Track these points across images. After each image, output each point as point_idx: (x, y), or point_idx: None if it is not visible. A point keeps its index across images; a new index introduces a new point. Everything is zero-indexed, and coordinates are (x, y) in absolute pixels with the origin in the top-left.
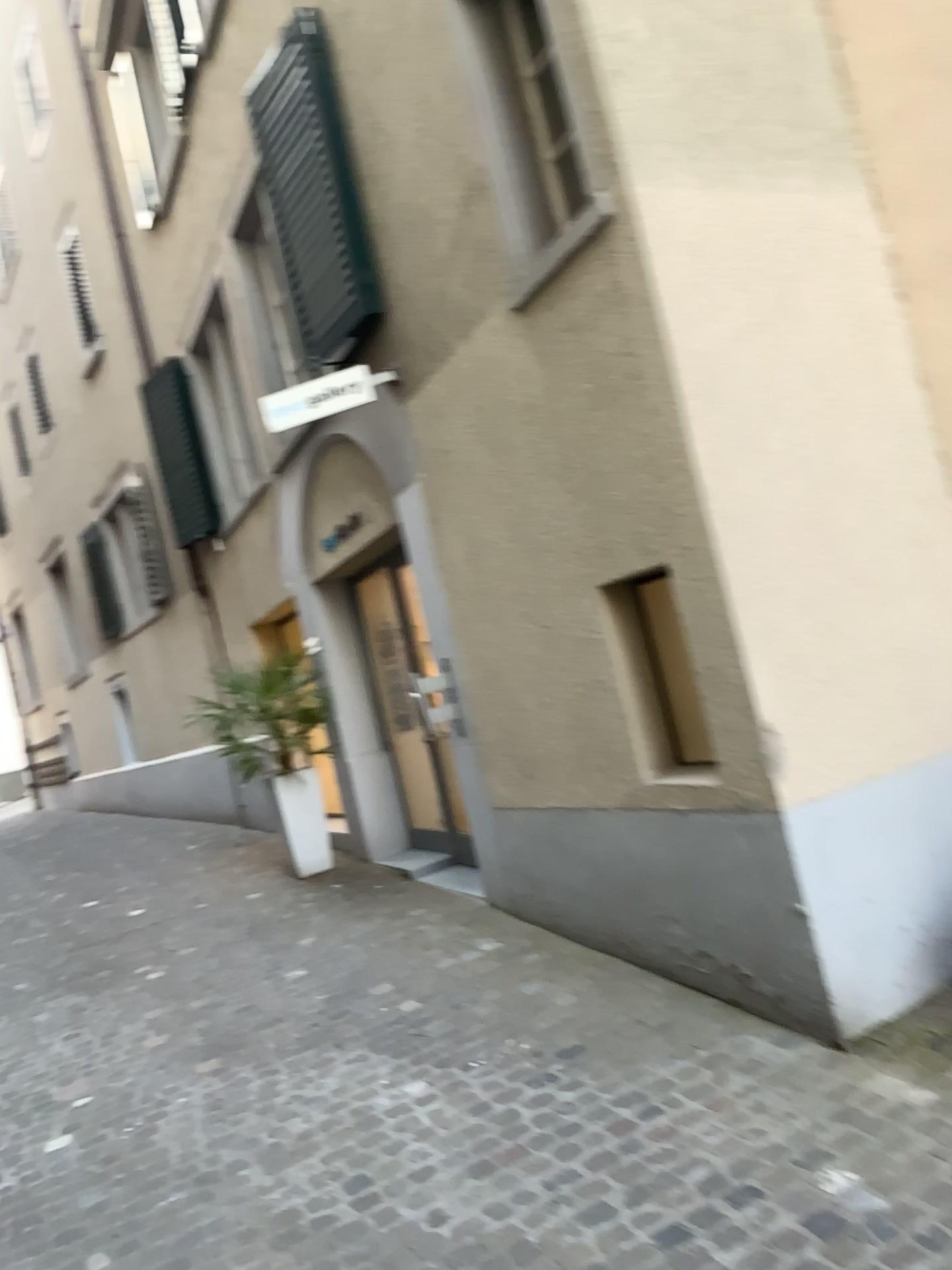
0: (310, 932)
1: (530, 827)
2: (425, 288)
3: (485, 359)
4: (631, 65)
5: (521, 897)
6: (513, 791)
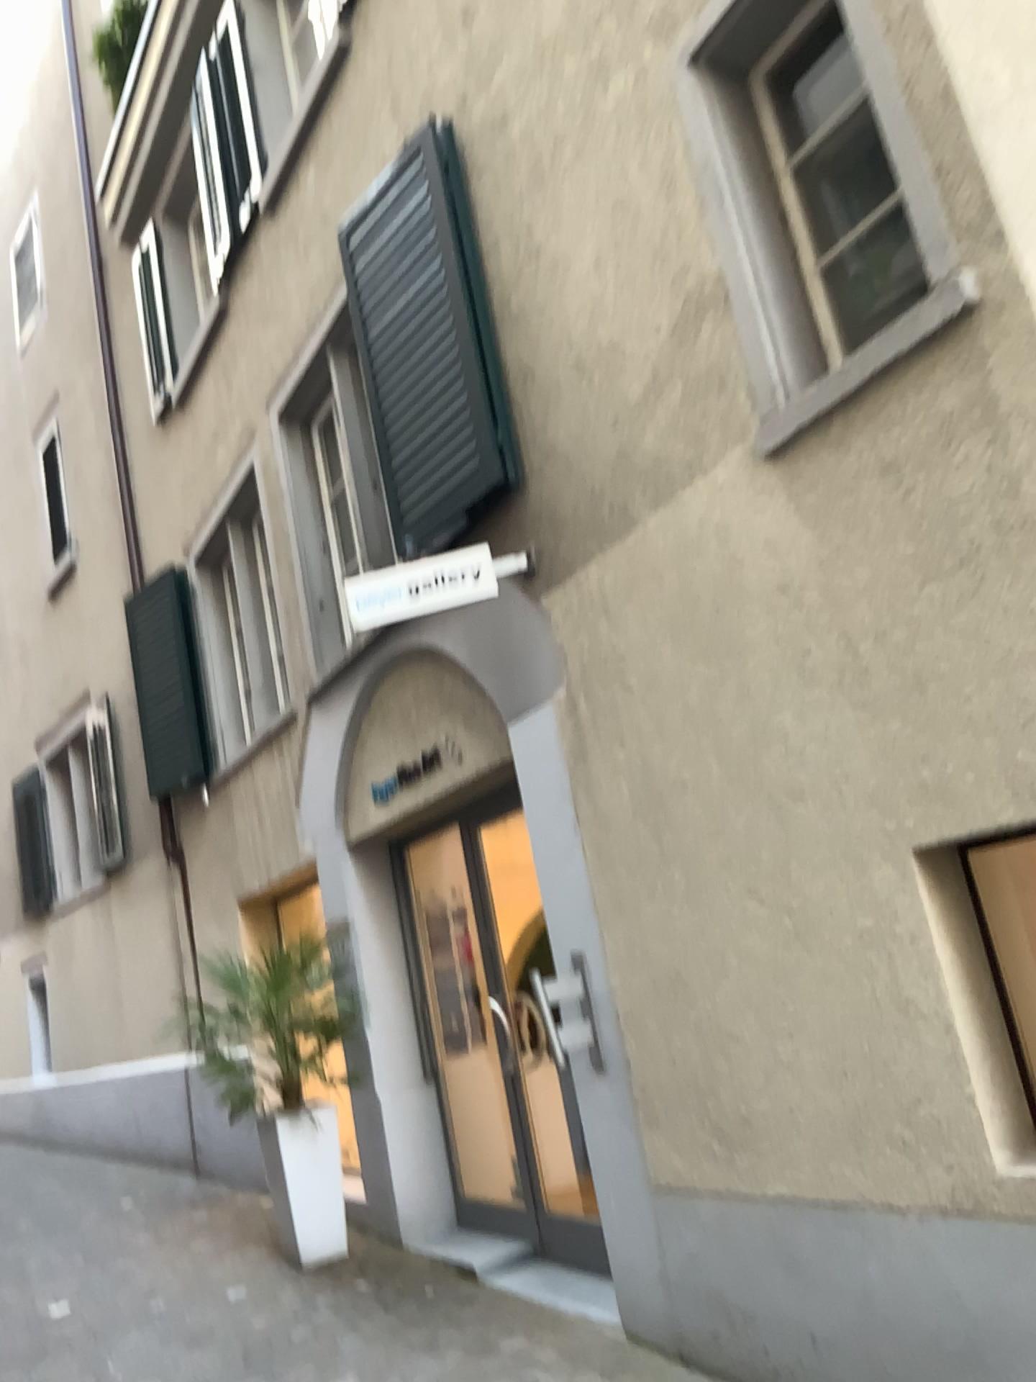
0: (342, 1371)
1: (721, 1221)
2: (585, 447)
3: (689, 531)
4: (990, 112)
5: (694, 1333)
6: (687, 1161)
